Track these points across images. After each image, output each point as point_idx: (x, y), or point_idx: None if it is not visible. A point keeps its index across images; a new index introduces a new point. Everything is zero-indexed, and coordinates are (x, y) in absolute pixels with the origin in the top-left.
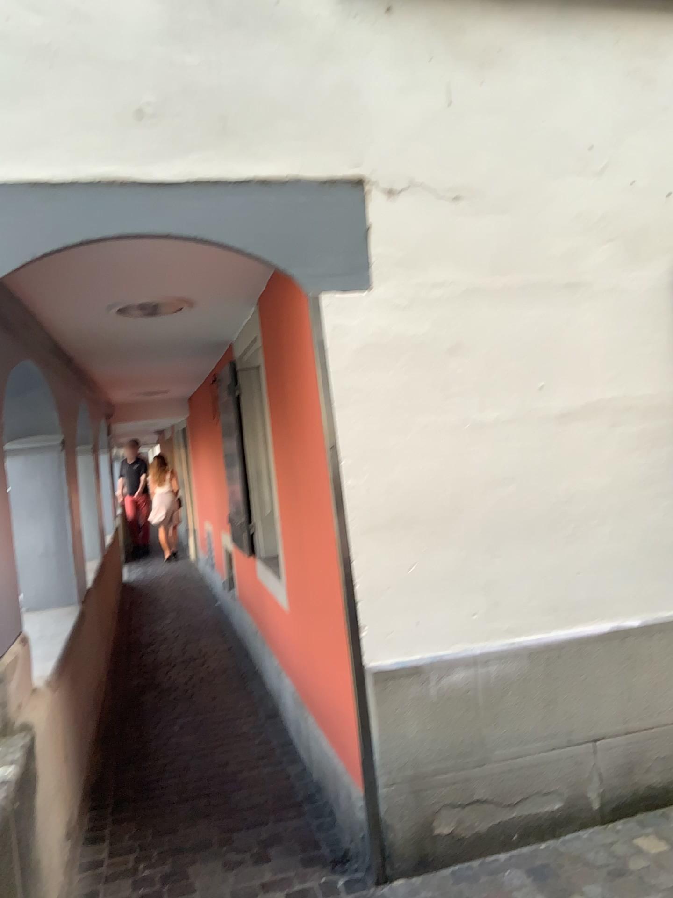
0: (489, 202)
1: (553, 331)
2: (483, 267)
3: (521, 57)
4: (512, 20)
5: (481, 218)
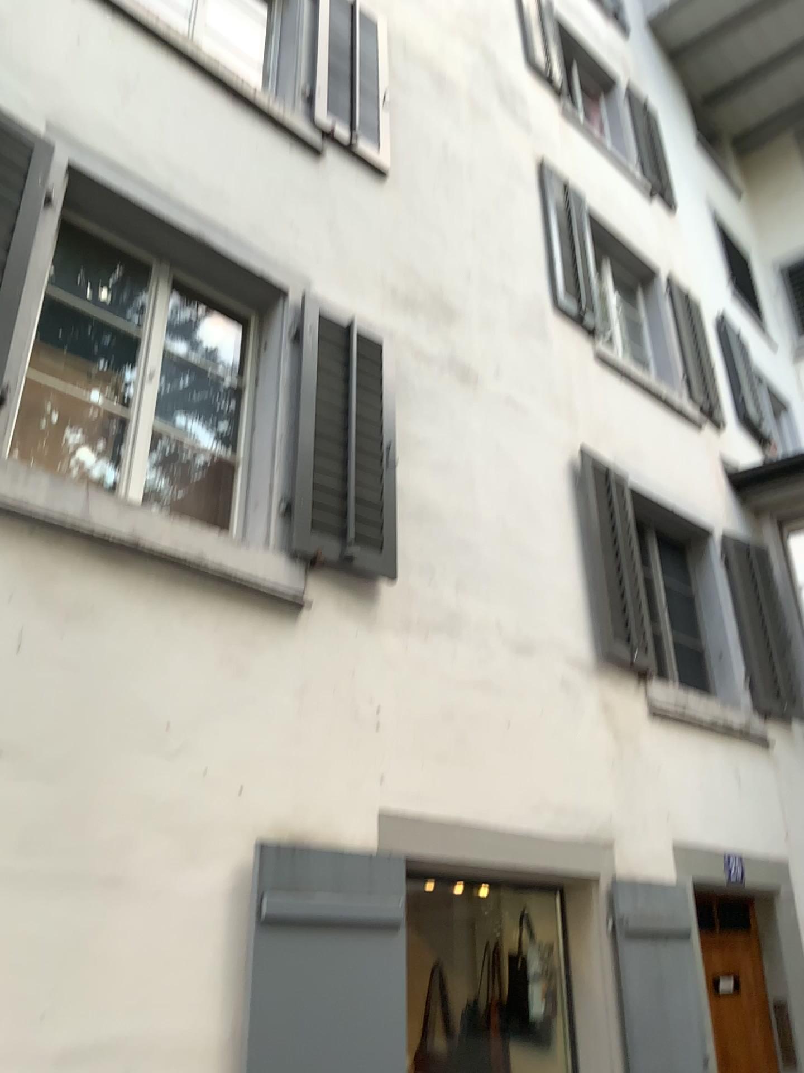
0: (37, 760)
1: (79, 932)
2: (8, 837)
3: (114, 616)
4: (113, 579)
5: (22, 777)
